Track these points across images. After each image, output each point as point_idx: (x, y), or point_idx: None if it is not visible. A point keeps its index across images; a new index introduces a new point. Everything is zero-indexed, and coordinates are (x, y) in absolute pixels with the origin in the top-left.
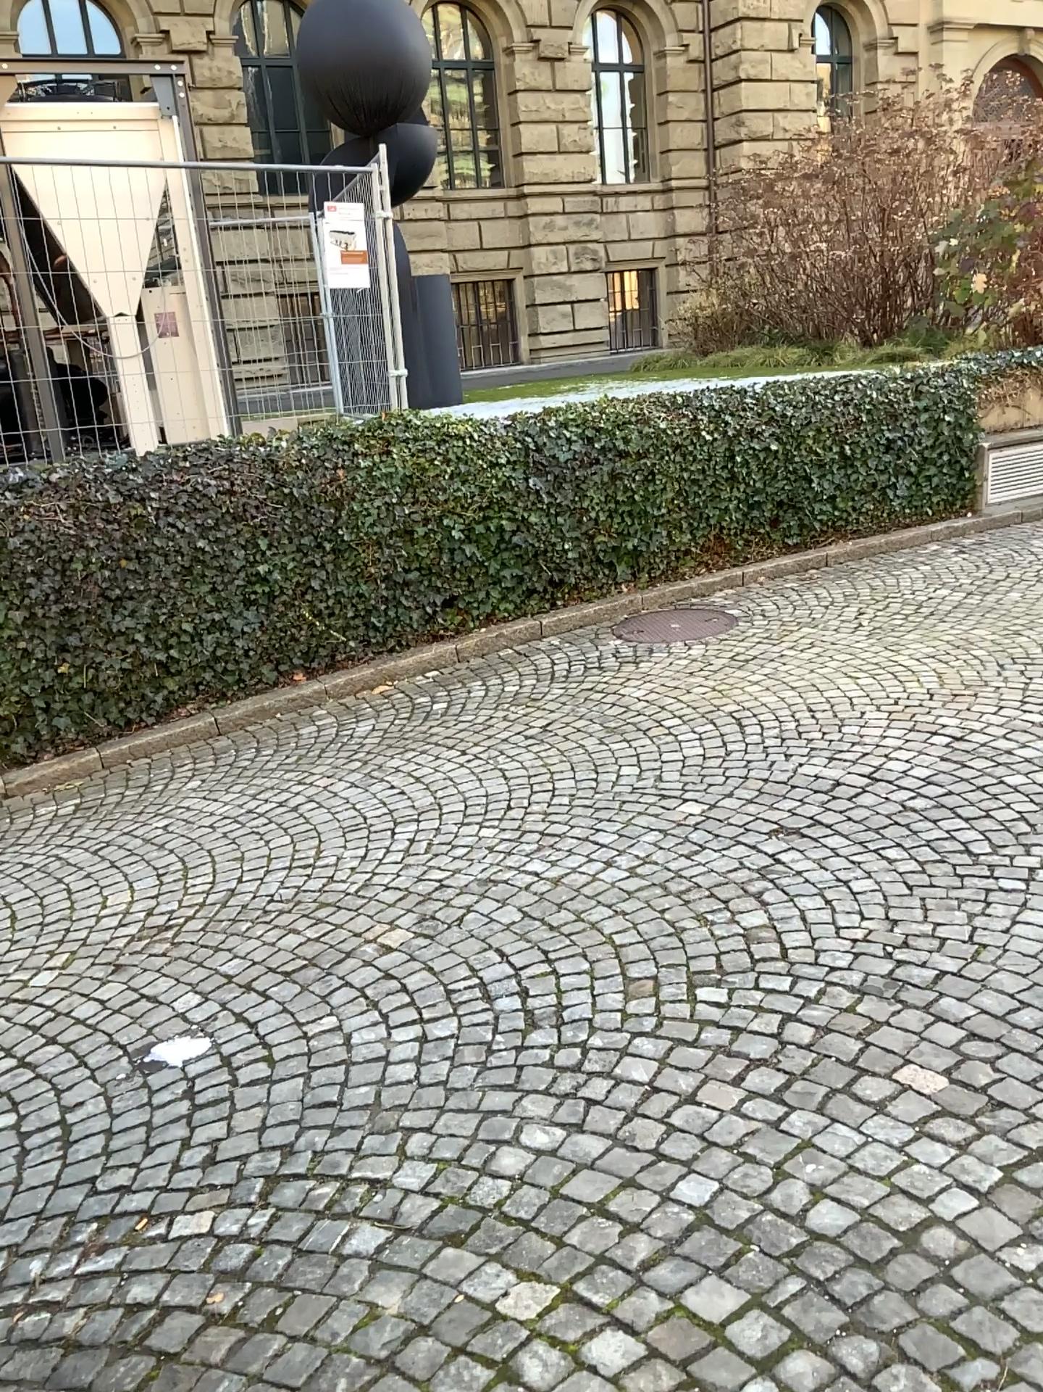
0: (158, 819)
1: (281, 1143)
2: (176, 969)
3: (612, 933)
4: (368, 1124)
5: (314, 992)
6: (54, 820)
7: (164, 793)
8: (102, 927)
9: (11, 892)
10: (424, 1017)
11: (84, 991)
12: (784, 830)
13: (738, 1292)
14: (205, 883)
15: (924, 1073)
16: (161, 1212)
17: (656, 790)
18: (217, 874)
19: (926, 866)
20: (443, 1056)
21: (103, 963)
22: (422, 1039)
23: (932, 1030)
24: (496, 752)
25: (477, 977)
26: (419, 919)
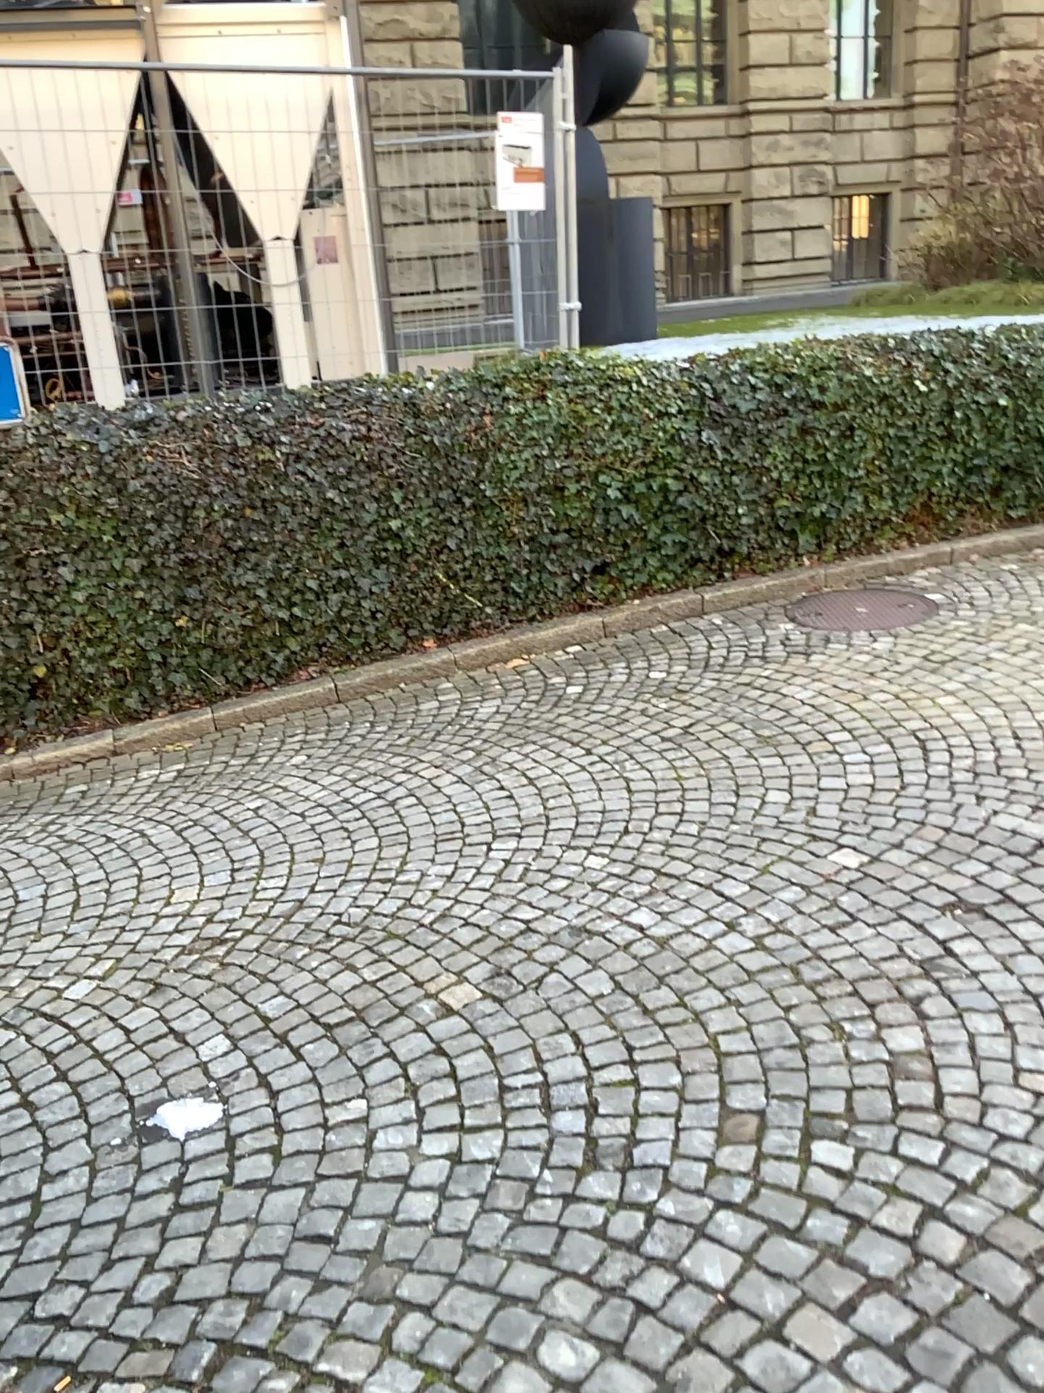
0: (251, 798)
1: (247, 1295)
2: (213, 1000)
3: (718, 1032)
4: (357, 1285)
5: (351, 1060)
6: (150, 786)
7: (267, 765)
8: (156, 930)
9: (80, 872)
10: (464, 1124)
11: (112, 1014)
12: (961, 905)
13: None
14: (275, 888)
15: None
16: (85, 1374)
17: (806, 829)
18: (291, 877)
19: None
20: (472, 1191)
21: (142, 980)
22: (453, 1159)
23: None
24: (627, 754)
25: (541, 1071)
26: (492, 972)
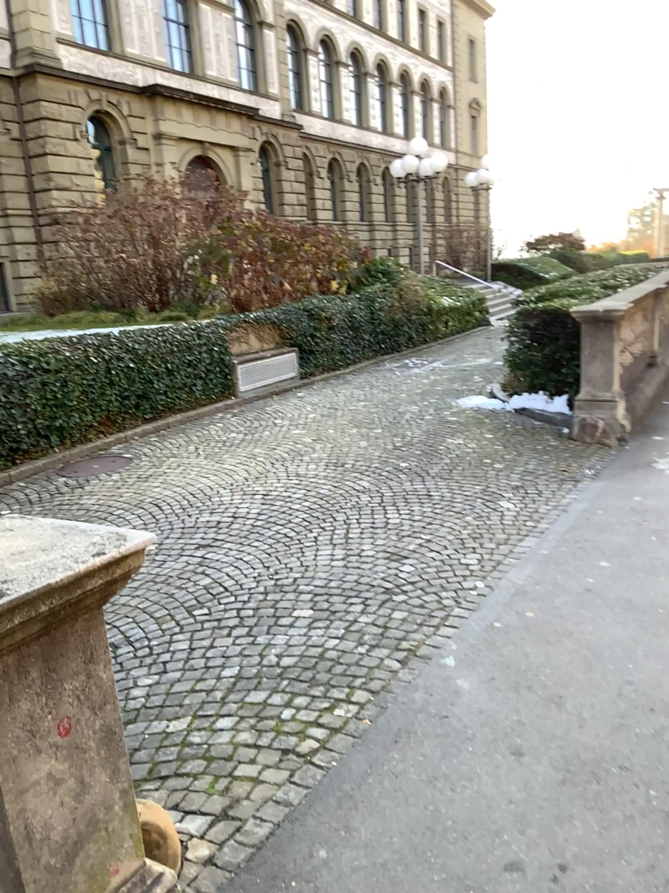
0: None
1: None
2: None
3: (135, 605)
4: None
5: None
6: None
7: None
8: None
9: None
10: None
11: None
12: (201, 546)
13: (265, 692)
14: None
15: (304, 611)
16: None
17: None
18: None
19: (273, 545)
20: None
21: None
22: None
23: (301, 597)
24: None
25: None
26: None
